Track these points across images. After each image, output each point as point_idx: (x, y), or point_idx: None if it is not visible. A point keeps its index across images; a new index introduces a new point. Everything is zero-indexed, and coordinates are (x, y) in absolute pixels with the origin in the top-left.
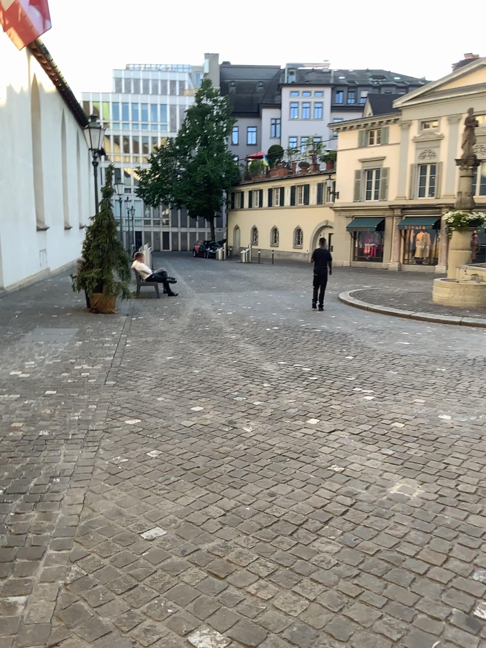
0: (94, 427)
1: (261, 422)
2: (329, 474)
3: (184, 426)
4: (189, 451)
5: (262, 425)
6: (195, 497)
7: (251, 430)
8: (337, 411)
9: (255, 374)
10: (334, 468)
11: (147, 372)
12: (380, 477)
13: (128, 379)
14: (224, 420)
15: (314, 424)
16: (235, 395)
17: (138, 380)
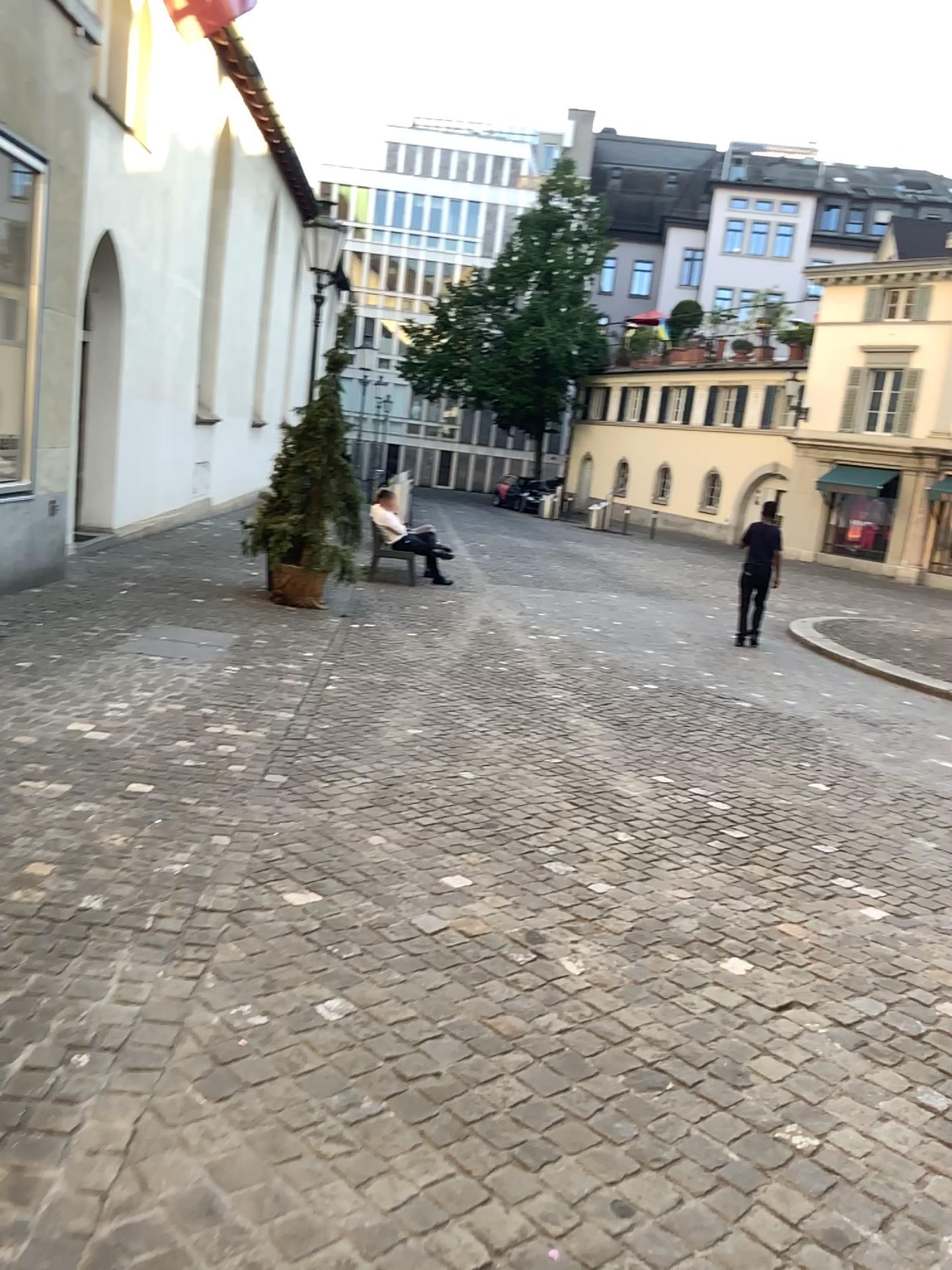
0: (209, 902)
1: (606, 950)
2: (779, 1159)
3: (421, 933)
4: (423, 1015)
5: (610, 959)
6: (418, 1186)
7: (581, 972)
8: (795, 943)
9: (601, 804)
10: (792, 1136)
11: (360, 766)
12: (921, 1195)
13: (315, 778)
14: (518, 926)
15: (738, 975)
16: (550, 857)
17: (335, 784)
